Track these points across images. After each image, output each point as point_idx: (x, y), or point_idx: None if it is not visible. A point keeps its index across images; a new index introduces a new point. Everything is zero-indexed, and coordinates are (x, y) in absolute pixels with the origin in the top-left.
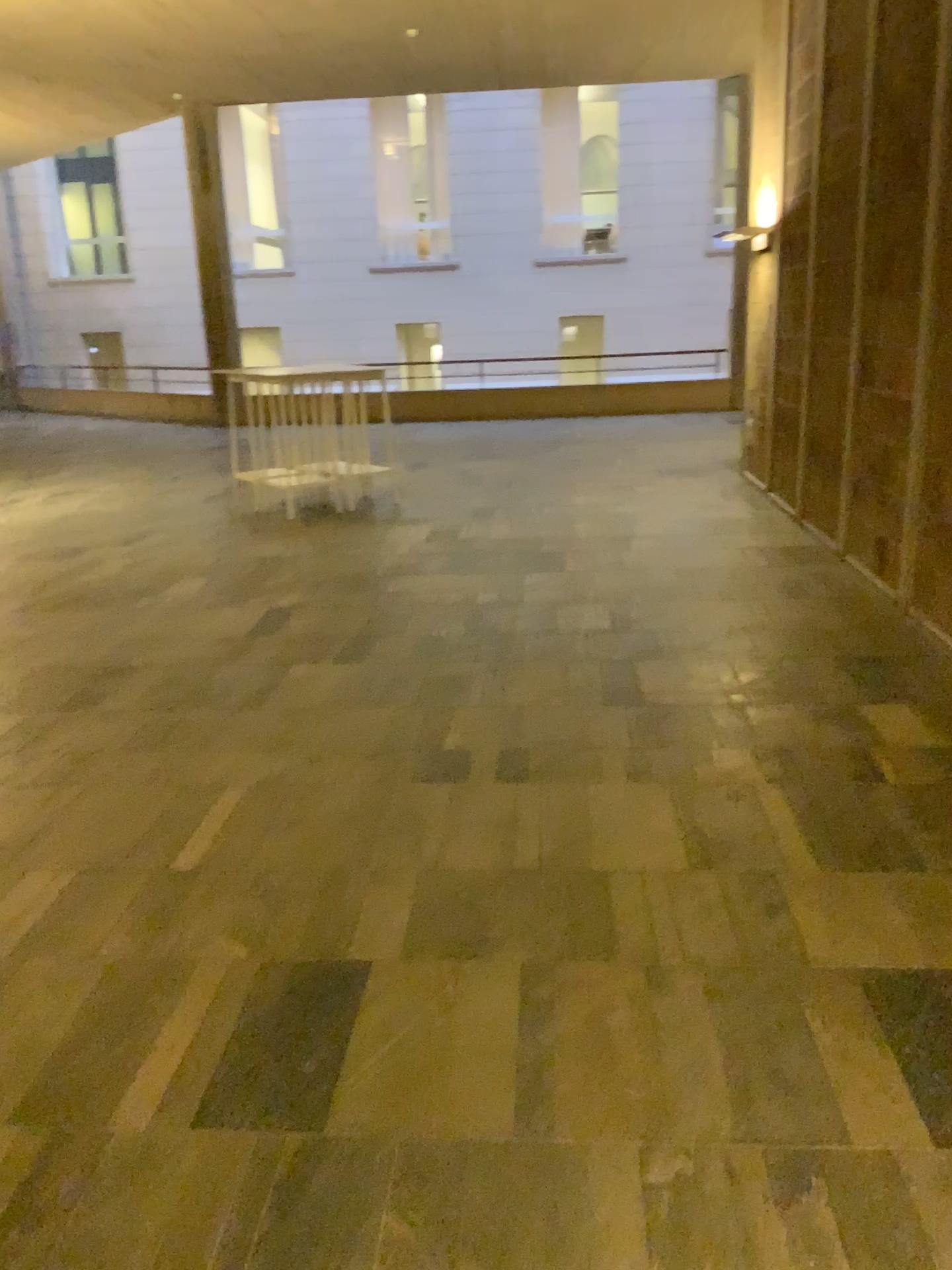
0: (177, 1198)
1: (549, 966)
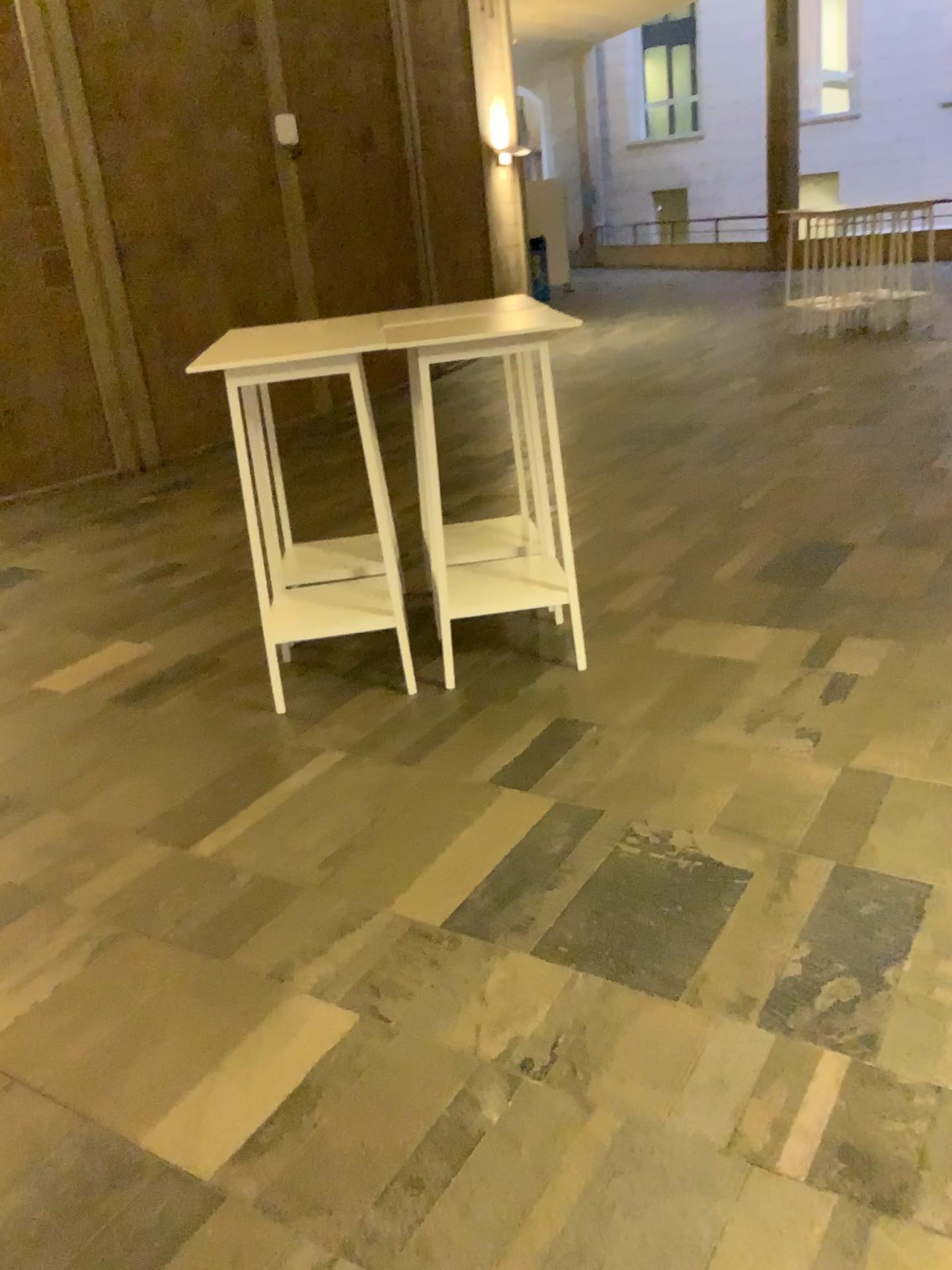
0: (745, 594)
1: None
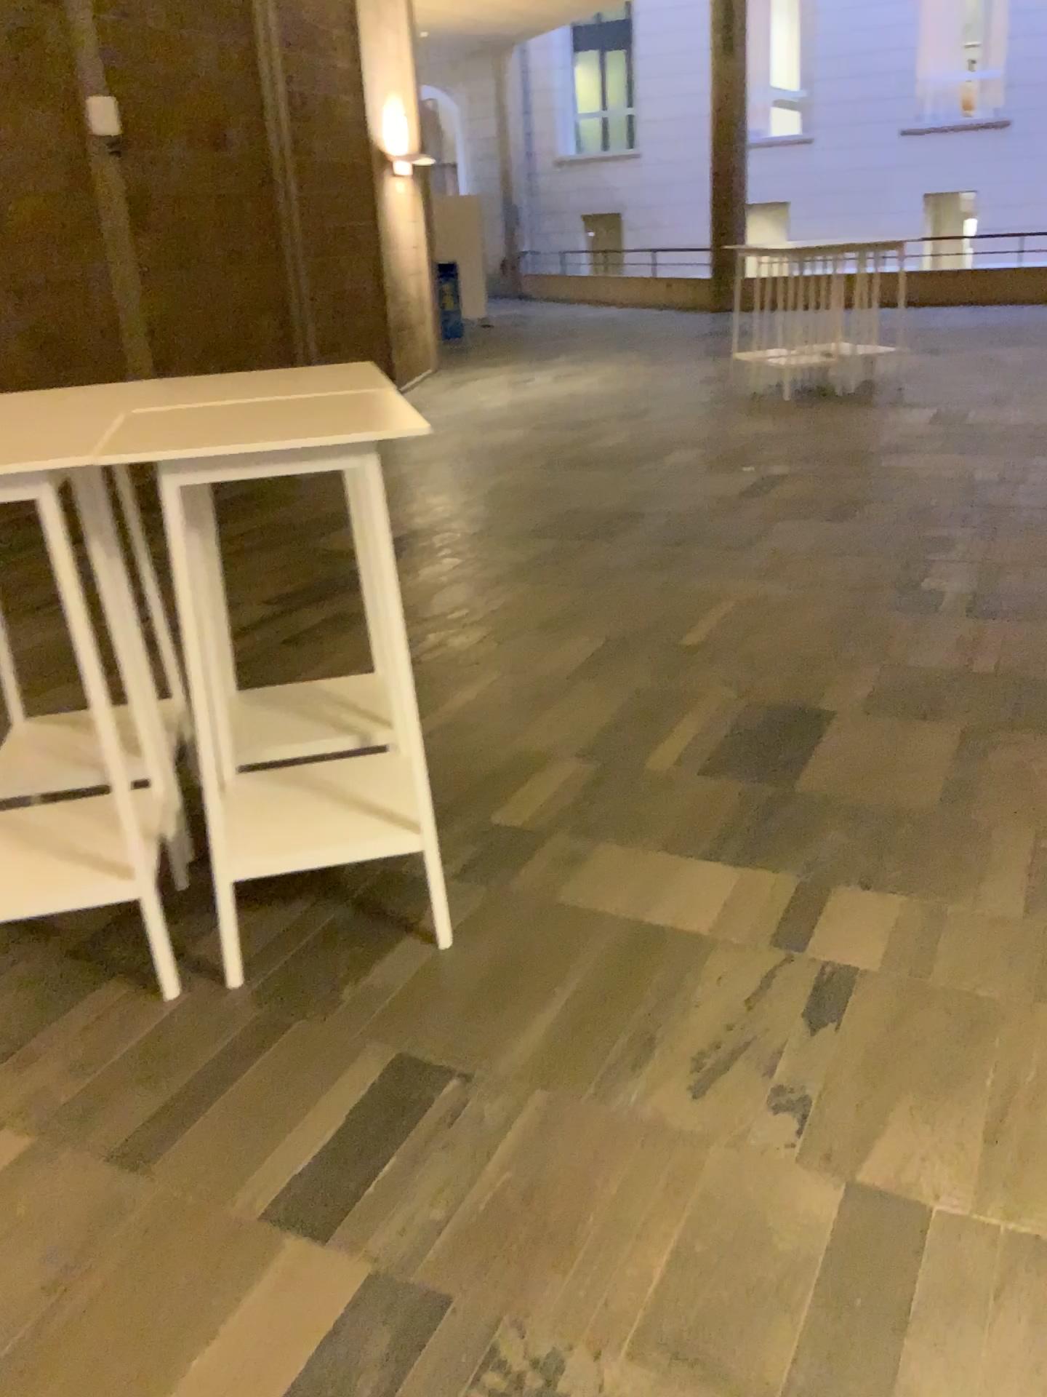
0: (689, 804)
1: (984, 731)
